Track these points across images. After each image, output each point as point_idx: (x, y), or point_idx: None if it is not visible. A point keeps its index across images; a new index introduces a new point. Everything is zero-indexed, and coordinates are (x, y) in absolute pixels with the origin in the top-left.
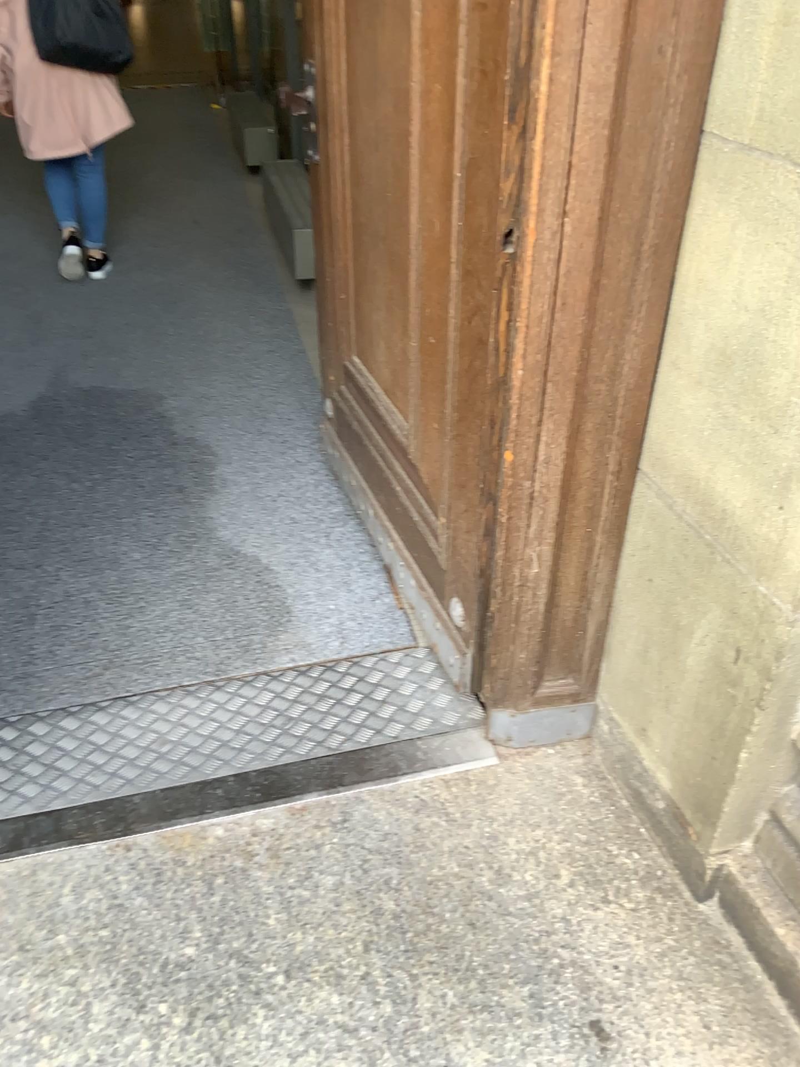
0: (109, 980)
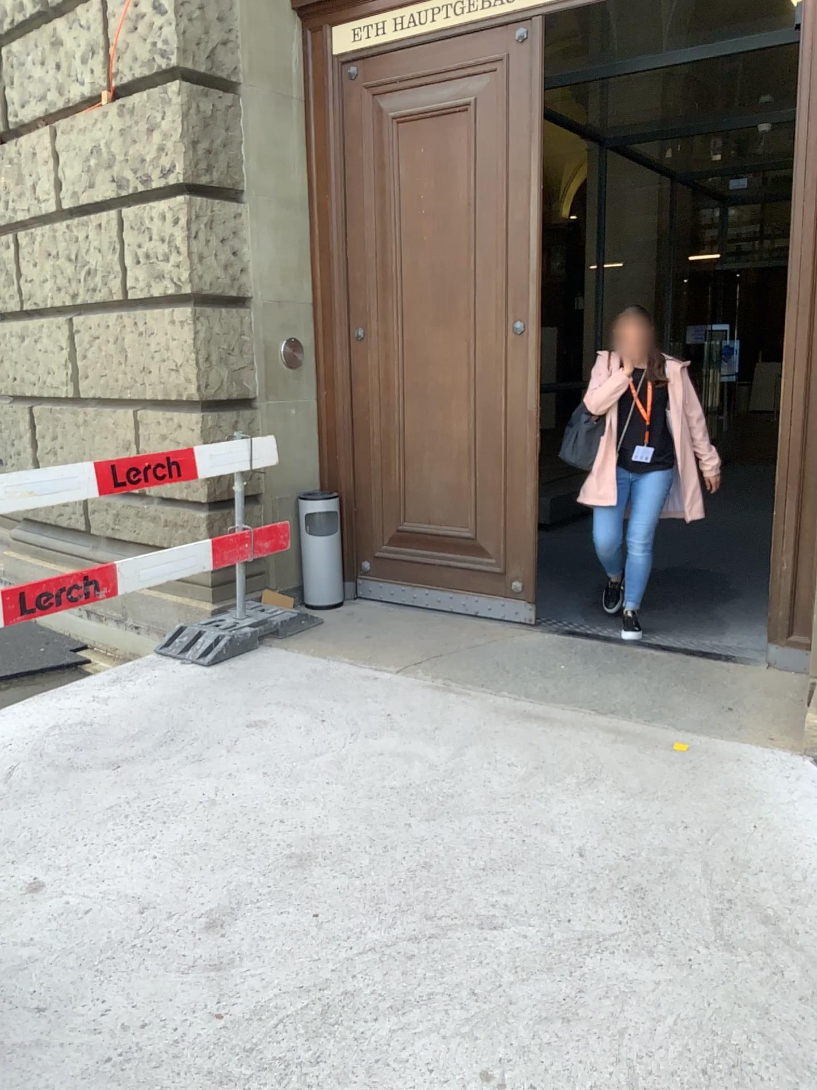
0: (580, 660)
